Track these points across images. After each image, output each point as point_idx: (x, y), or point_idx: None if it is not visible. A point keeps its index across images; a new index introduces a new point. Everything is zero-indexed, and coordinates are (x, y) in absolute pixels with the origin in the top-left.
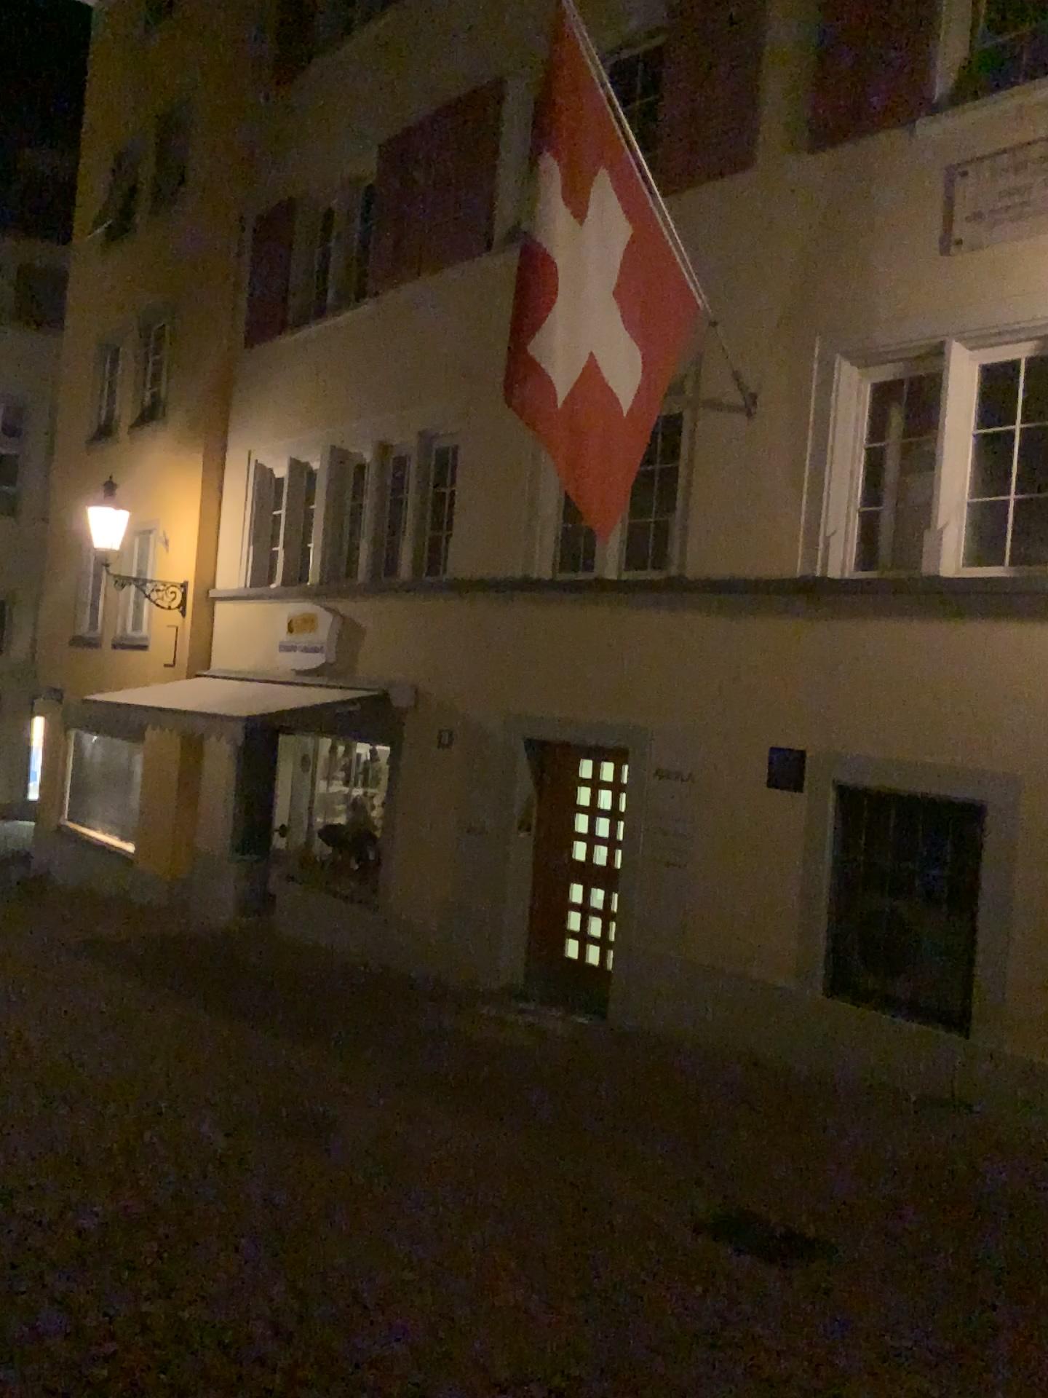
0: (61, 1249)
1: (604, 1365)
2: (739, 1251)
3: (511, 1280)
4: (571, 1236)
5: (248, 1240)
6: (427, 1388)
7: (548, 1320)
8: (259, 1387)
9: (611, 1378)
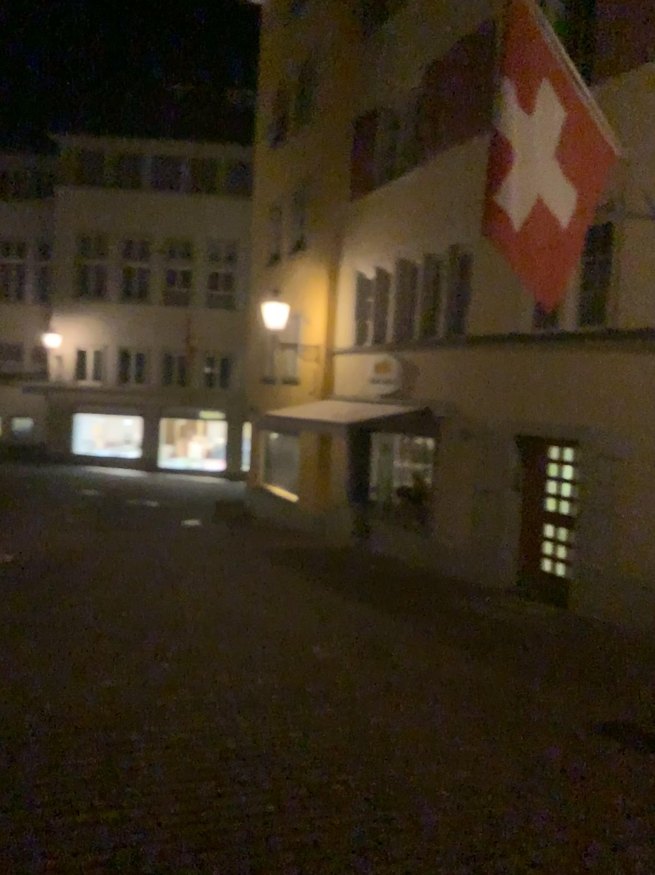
0: (236, 700)
1: (512, 788)
2: (614, 742)
3: (469, 741)
4: (511, 724)
5: (329, 706)
6: (411, 785)
7: (487, 763)
8: (323, 772)
9: (515, 795)
